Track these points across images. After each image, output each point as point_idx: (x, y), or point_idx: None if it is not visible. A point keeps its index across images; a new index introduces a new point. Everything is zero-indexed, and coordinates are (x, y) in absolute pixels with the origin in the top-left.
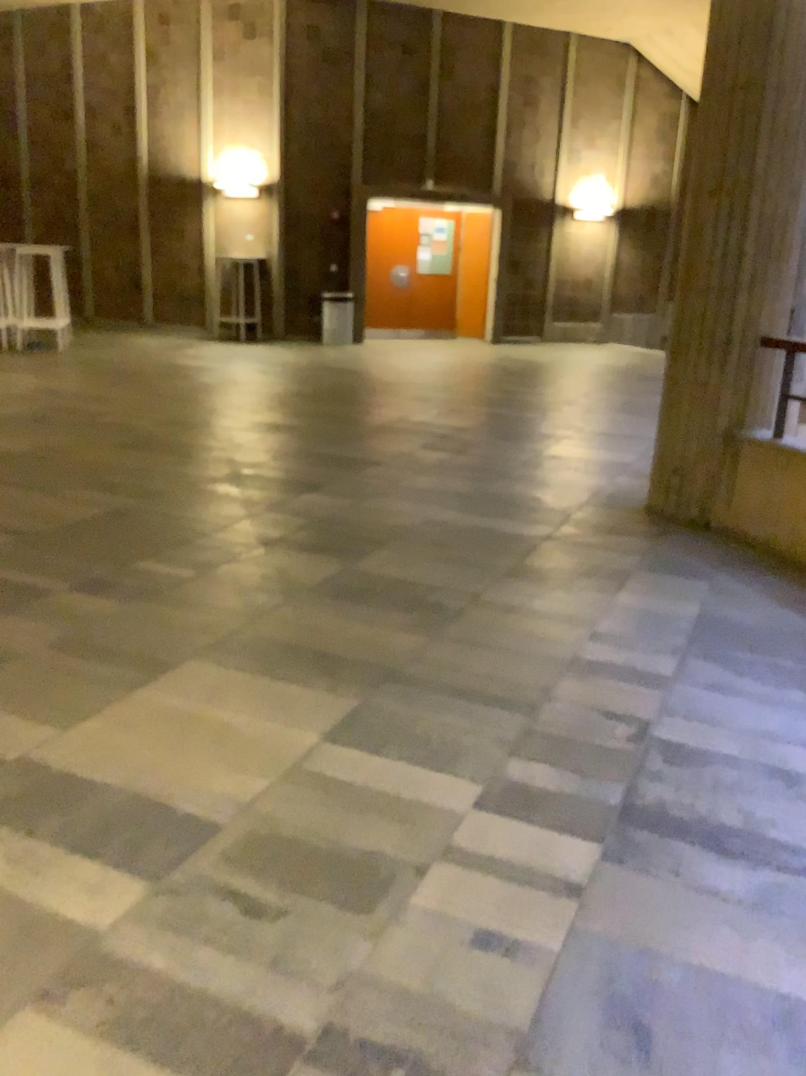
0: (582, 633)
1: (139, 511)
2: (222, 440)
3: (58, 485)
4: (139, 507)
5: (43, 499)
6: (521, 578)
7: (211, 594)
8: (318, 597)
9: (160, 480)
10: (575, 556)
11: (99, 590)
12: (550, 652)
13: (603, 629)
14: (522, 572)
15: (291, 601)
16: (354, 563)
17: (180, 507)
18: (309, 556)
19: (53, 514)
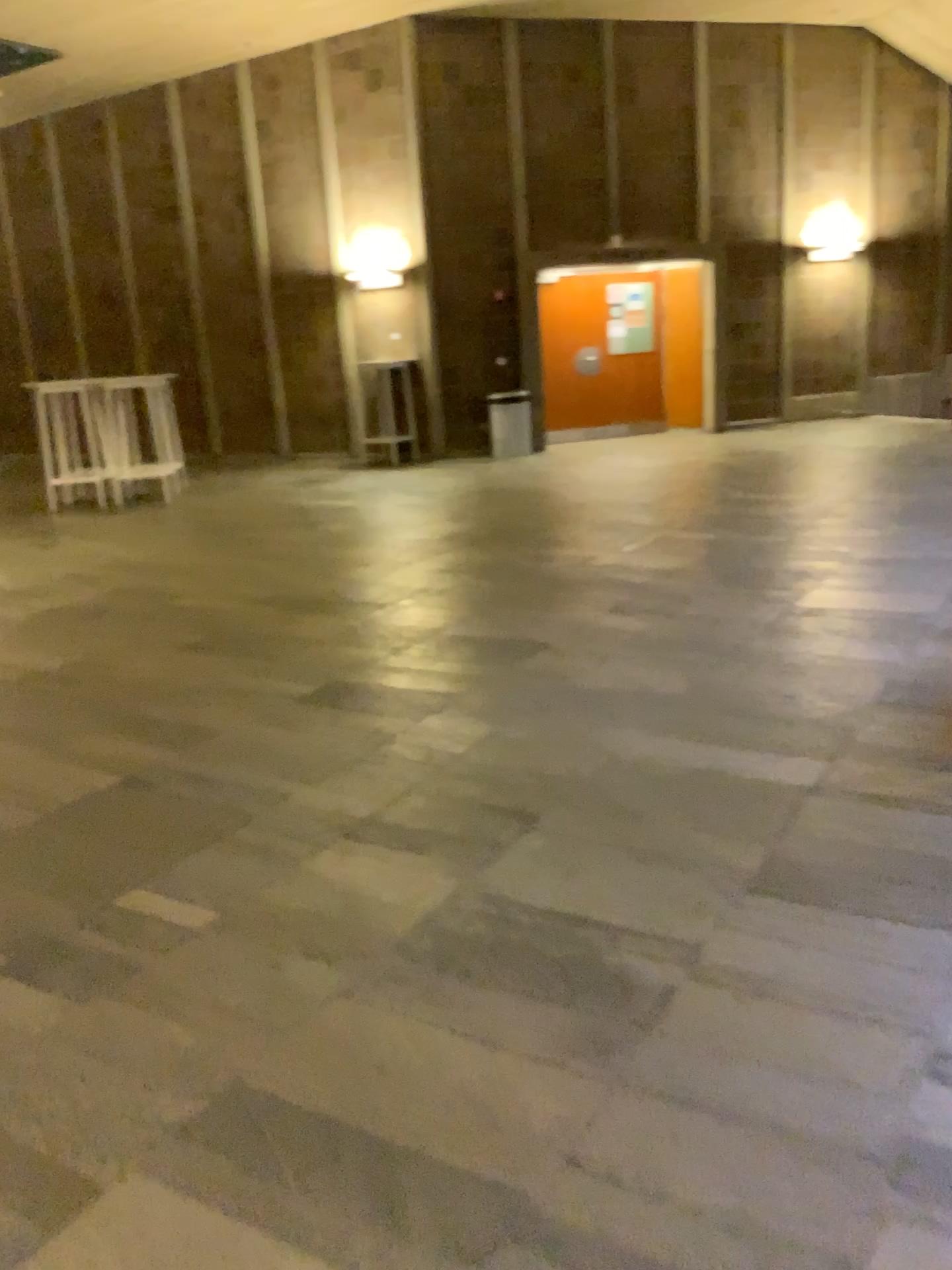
0: (910, 1047)
1: (172, 774)
2: (322, 631)
3: (74, 730)
4: (174, 766)
5: (43, 758)
6: (778, 892)
7: (231, 965)
8: (413, 965)
9: (219, 710)
10: (872, 829)
11: (49, 963)
12: (853, 1114)
13: (951, 1032)
14: (779, 878)
15: (364, 979)
16: (485, 873)
17: (236, 761)
18: (413, 858)
19: (44, 790)
